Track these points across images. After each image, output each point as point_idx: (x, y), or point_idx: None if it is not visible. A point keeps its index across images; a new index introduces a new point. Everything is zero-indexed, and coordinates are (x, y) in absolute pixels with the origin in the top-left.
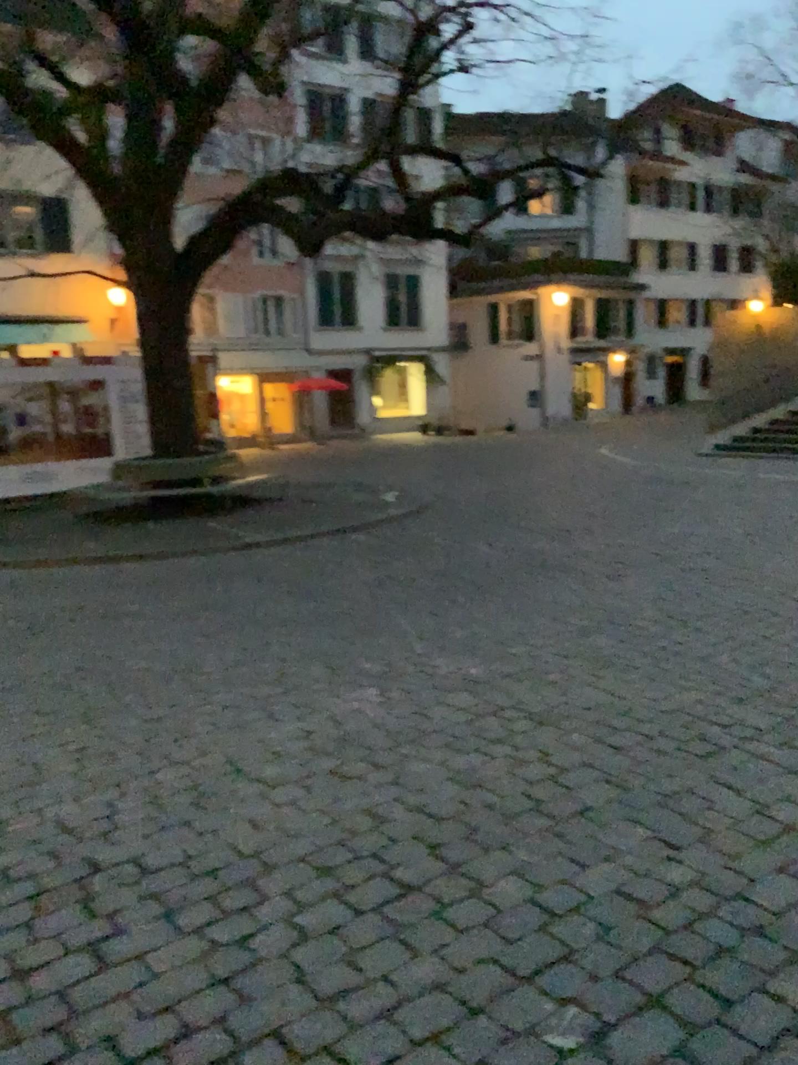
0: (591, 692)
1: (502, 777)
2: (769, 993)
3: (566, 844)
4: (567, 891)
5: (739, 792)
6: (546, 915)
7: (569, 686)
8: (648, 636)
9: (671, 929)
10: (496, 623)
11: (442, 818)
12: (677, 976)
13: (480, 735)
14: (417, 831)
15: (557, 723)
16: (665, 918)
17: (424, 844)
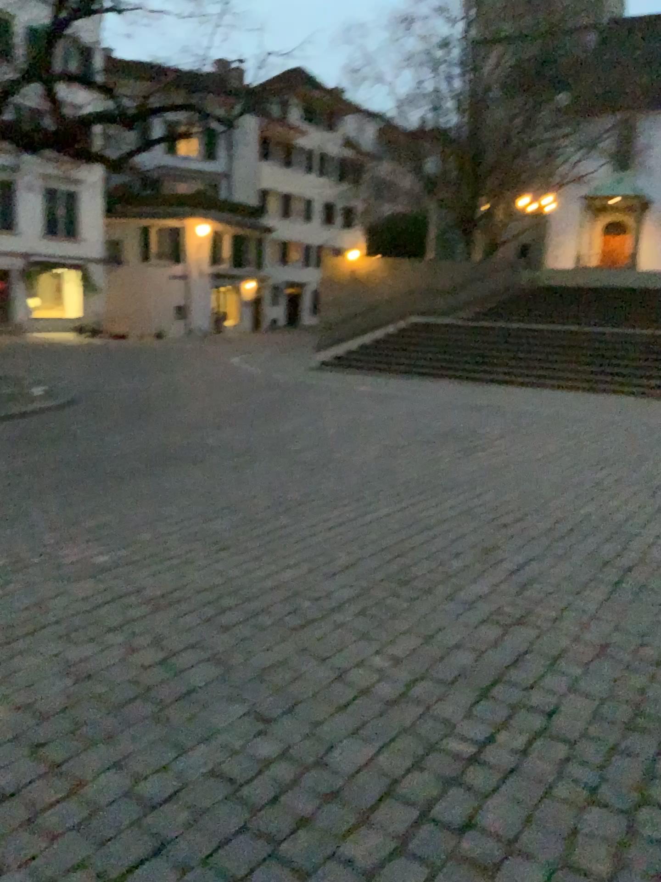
0: (206, 575)
1: (117, 665)
2: (339, 857)
3: (170, 729)
4: (167, 780)
5: (325, 662)
6: (144, 807)
7: (188, 570)
8: (259, 522)
9: (258, 806)
10: (128, 512)
11: (50, 714)
12: (261, 854)
13: (100, 623)
14: (23, 731)
15: (174, 606)
16: (254, 795)
17: (29, 744)
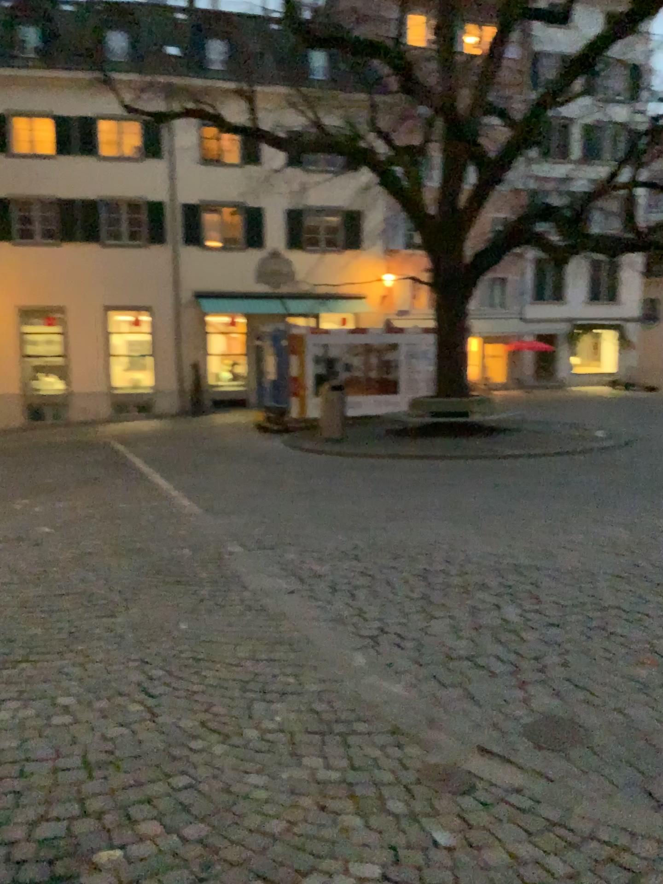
0: None
1: None
2: None
3: None
4: None
5: None
6: None
7: None
8: None
9: None
10: None
11: None
12: None
13: None
14: None
15: None
16: None
17: None
